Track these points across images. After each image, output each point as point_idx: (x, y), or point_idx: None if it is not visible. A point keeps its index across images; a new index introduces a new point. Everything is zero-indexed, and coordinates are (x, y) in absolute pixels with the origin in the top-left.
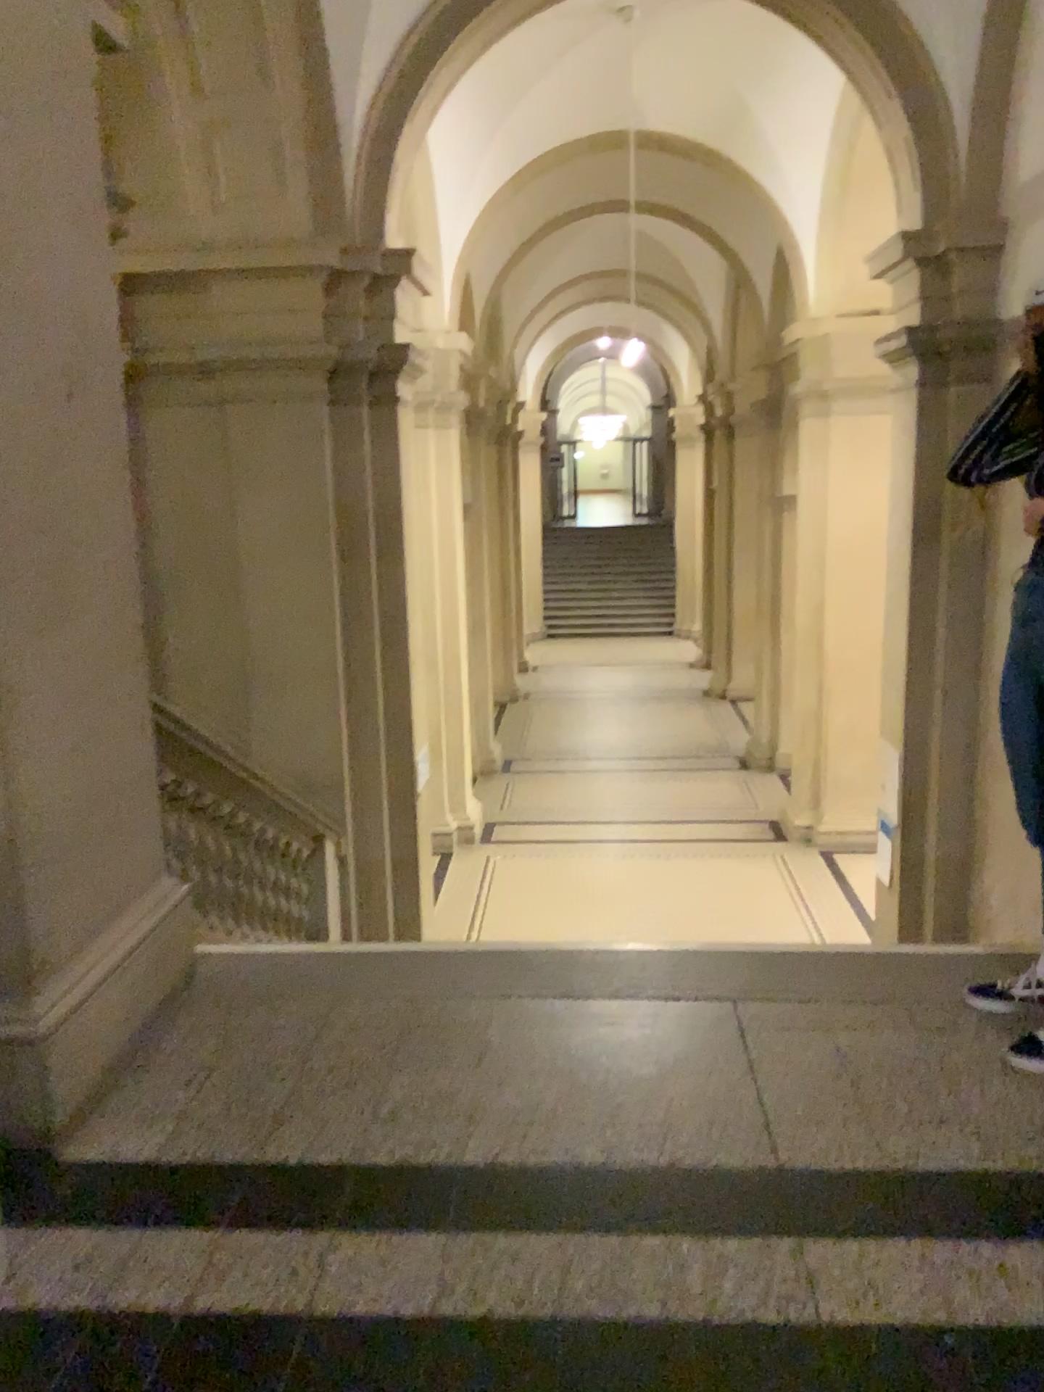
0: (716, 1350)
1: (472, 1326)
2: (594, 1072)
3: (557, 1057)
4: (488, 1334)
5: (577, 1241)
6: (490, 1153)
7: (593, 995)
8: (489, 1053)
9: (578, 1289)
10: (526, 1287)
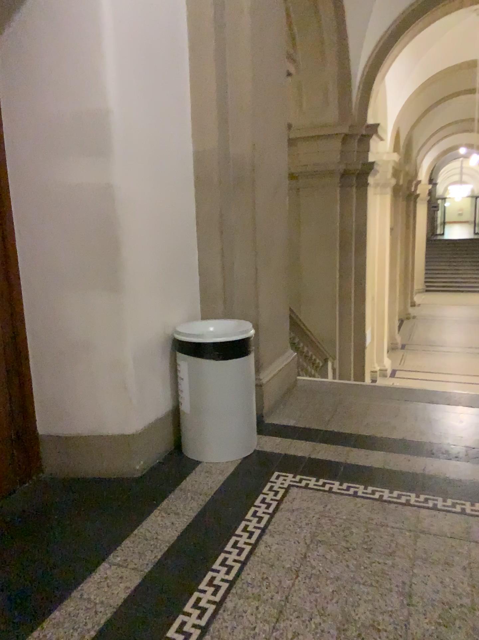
0: (473, 485)
1: (394, 471)
2: (437, 421)
3: (424, 416)
4: (400, 473)
5: (429, 457)
6: (400, 436)
7: (438, 402)
8: (400, 413)
9: (428, 467)
10: (412, 465)
